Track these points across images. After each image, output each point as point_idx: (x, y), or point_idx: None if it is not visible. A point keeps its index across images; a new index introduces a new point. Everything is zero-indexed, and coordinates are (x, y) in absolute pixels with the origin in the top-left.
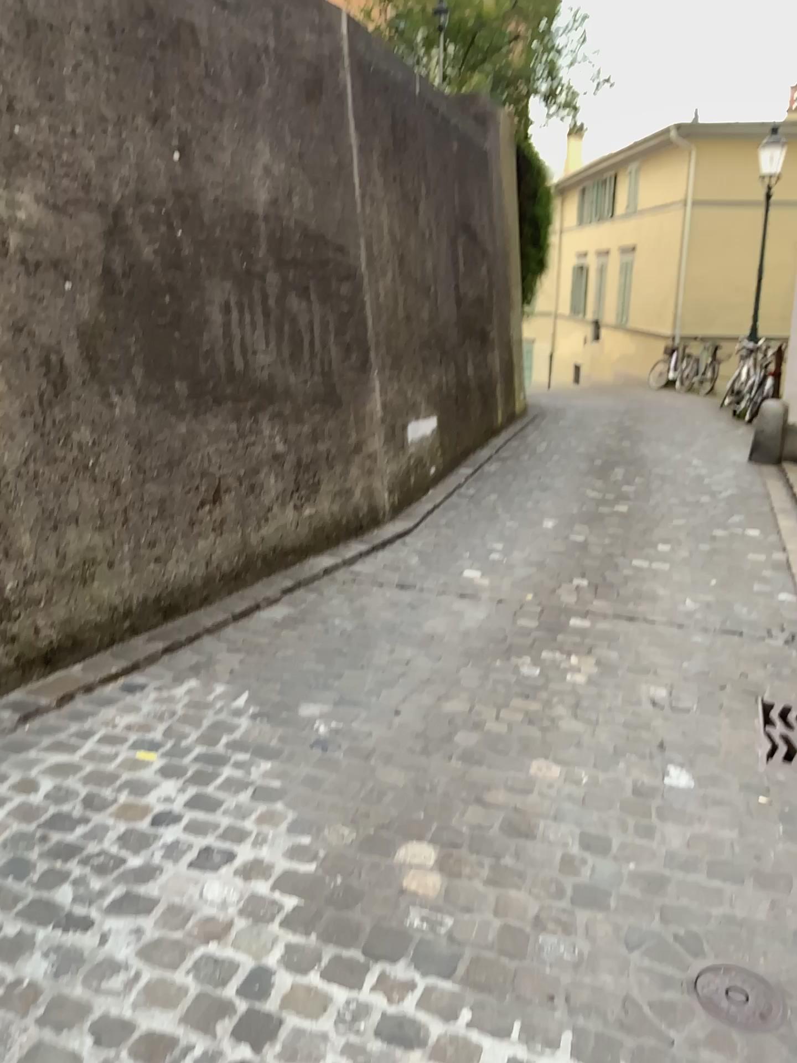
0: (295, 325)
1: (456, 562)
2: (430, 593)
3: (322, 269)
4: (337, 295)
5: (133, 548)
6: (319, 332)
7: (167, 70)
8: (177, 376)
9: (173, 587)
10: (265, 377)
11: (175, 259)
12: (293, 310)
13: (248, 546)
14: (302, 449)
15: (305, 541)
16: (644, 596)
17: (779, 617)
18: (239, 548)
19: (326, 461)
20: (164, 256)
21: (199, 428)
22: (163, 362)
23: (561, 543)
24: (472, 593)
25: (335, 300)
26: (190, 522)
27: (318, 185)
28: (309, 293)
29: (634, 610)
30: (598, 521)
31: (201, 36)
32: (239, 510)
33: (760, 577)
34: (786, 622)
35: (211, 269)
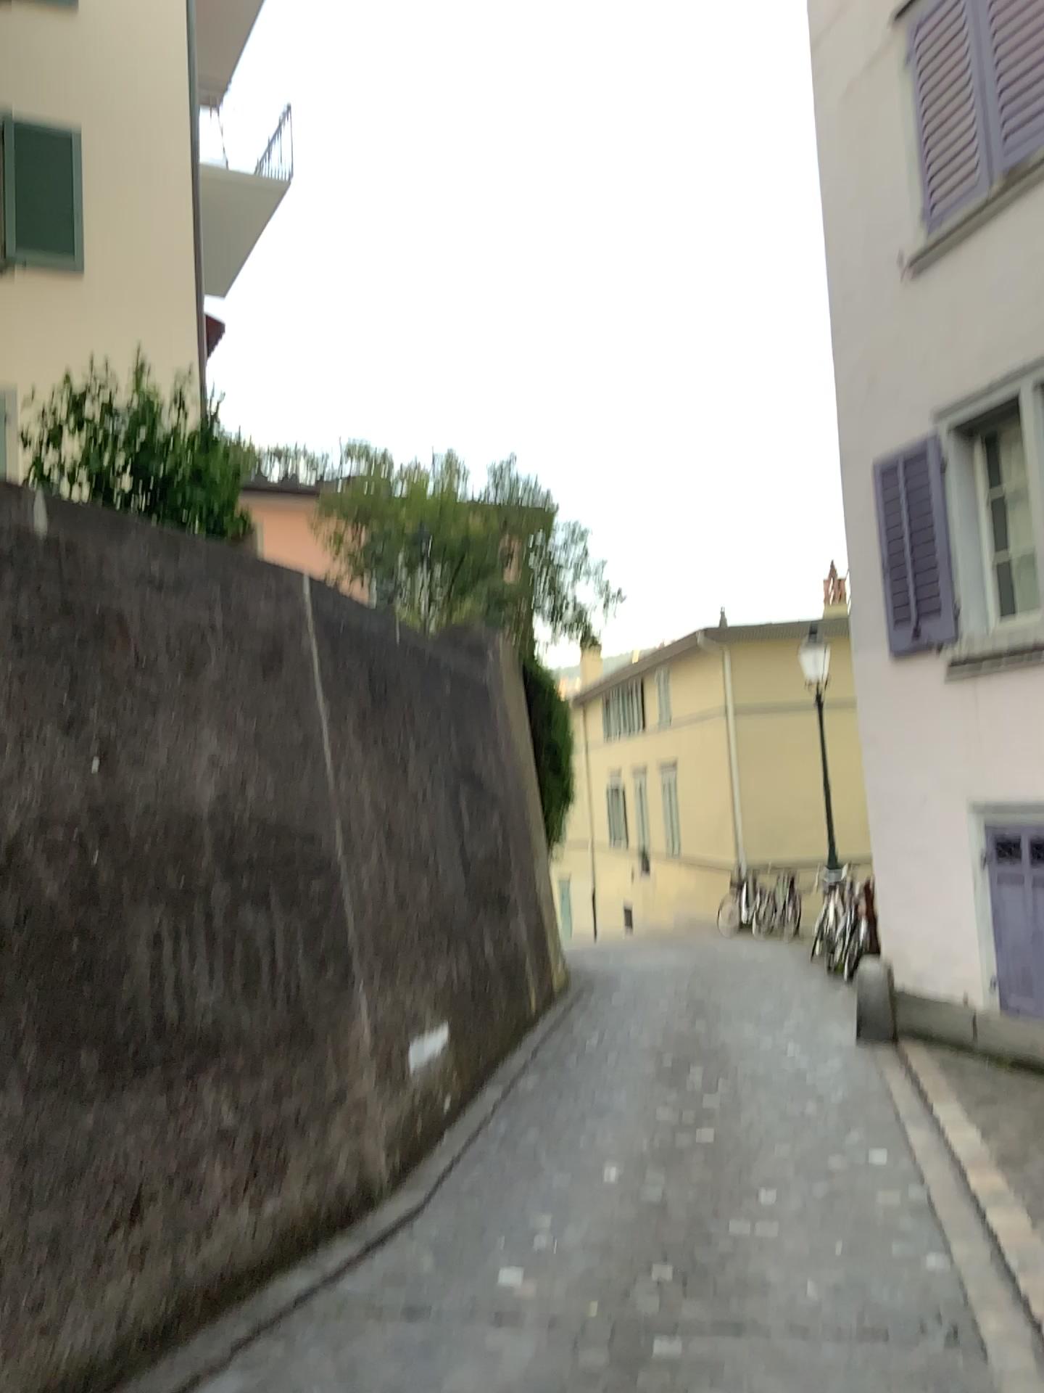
0: (250, 945)
1: (488, 1257)
2: (453, 1321)
3: (285, 867)
4: (306, 895)
5: (9, 1318)
6: (283, 949)
7: (86, 666)
8: (87, 1044)
9: (70, 1369)
10: (211, 1023)
11: (89, 888)
12: (247, 925)
13: (185, 1280)
14: (263, 1115)
15: (271, 1252)
16: (752, 1286)
17: (936, 1301)
18: (171, 1285)
19: (297, 1125)
20: (74, 887)
21: (116, 1114)
22: (67, 1028)
23: (631, 1205)
24: (514, 1311)
25: (304, 904)
26: (99, 1259)
27: (277, 767)
28: (268, 901)
29: (741, 1314)
30: (677, 1162)
31: (130, 622)
32: (173, 1226)
33: (901, 1234)
34: (947, 1309)
35: (137, 893)
